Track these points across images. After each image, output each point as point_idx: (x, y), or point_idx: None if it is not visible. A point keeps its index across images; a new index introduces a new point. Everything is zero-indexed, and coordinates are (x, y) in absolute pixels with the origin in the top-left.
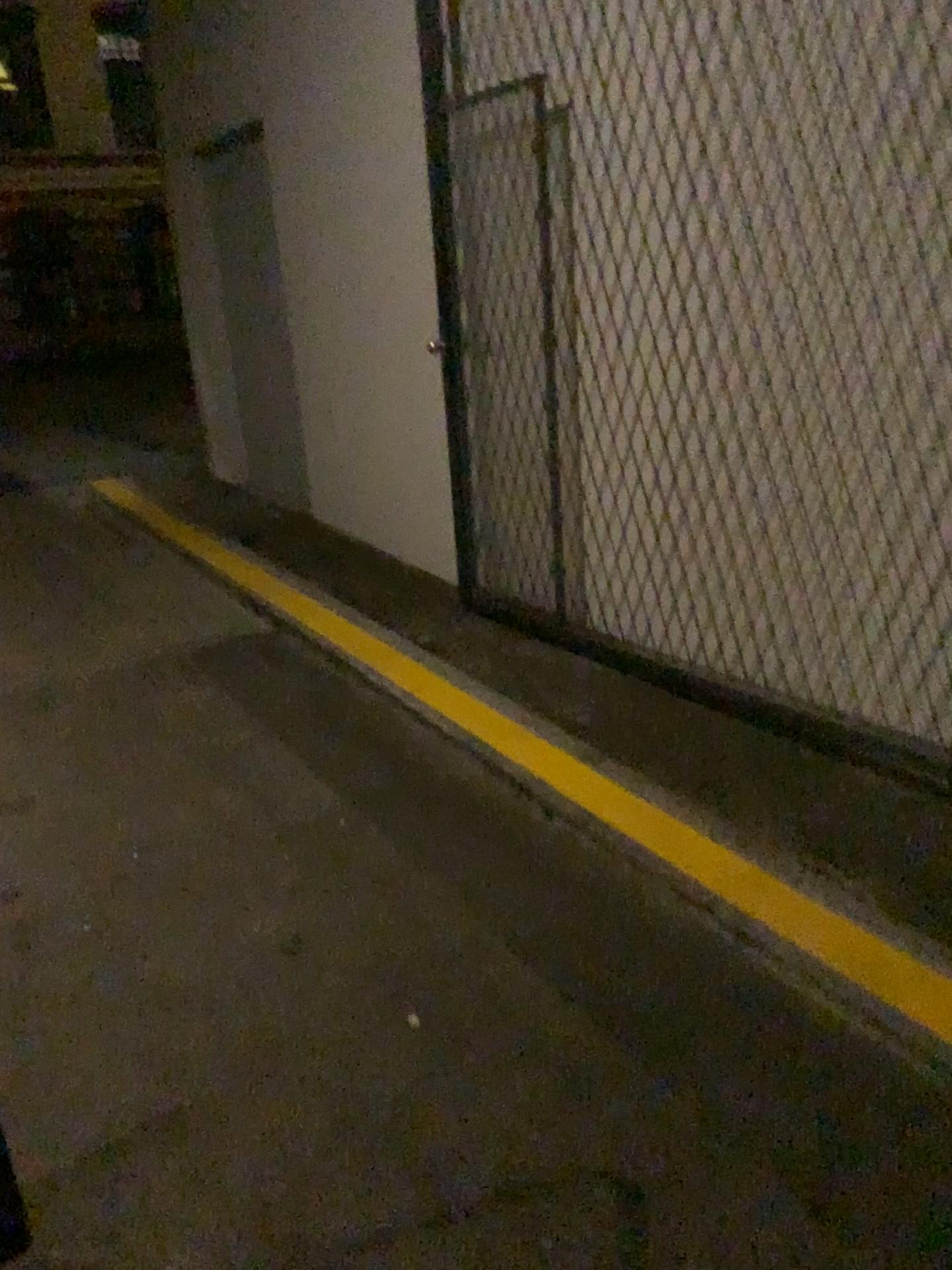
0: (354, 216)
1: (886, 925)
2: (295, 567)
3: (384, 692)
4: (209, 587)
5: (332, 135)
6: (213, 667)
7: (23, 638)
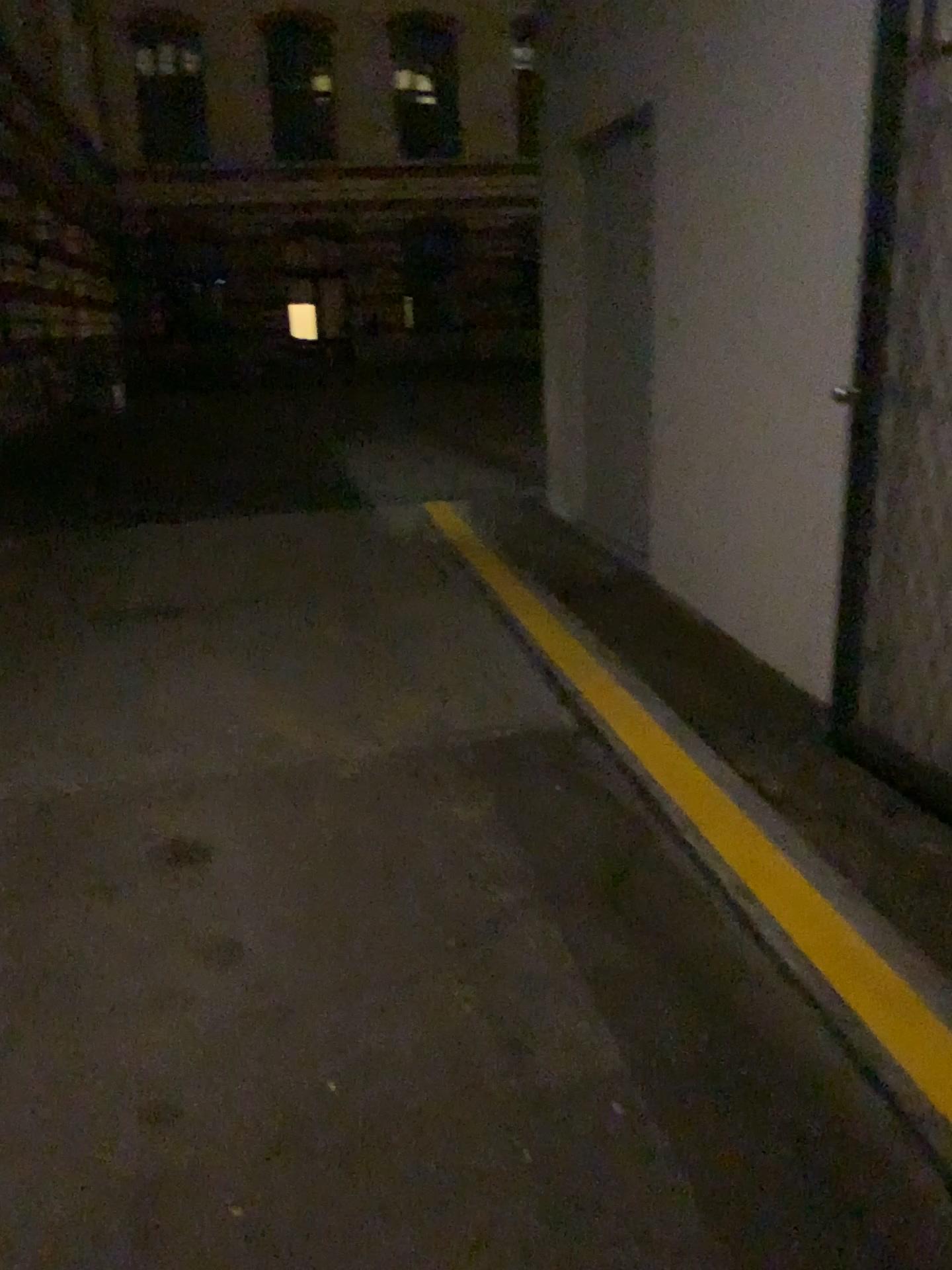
0: (747, 222)
1: None
2: (620, 642)
3: (708, 858)
4: (517, 654)
5: (734, 122)
6: (499, 770)
7: (306, 691)
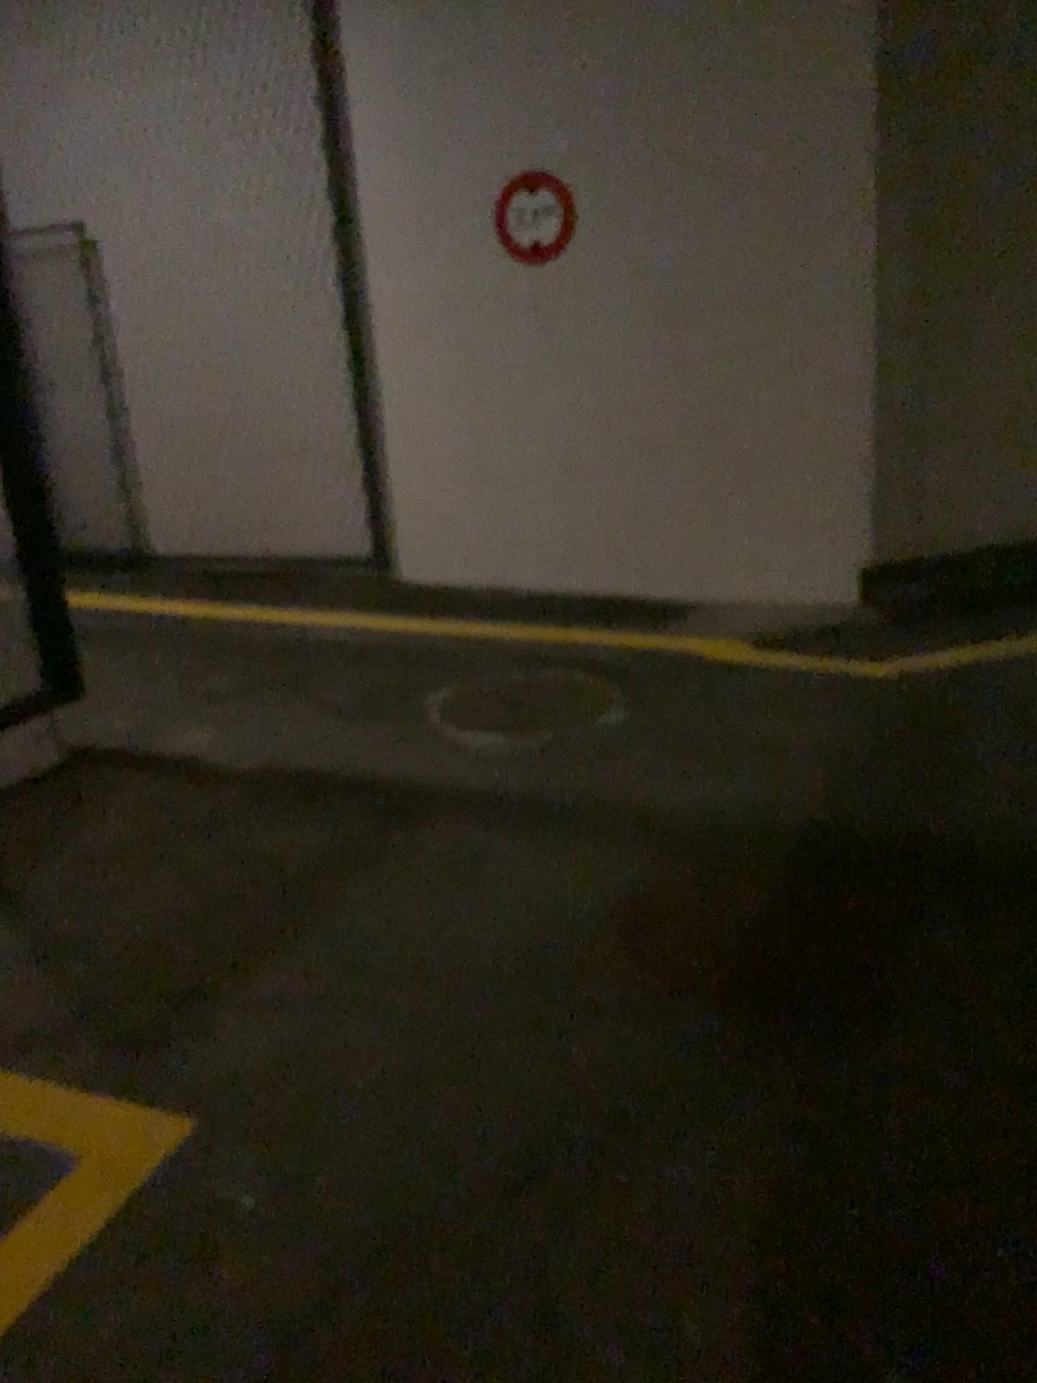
0: None
1: (361, 610)
2: None
3: None
4: None
5: None
6: None
7: None
